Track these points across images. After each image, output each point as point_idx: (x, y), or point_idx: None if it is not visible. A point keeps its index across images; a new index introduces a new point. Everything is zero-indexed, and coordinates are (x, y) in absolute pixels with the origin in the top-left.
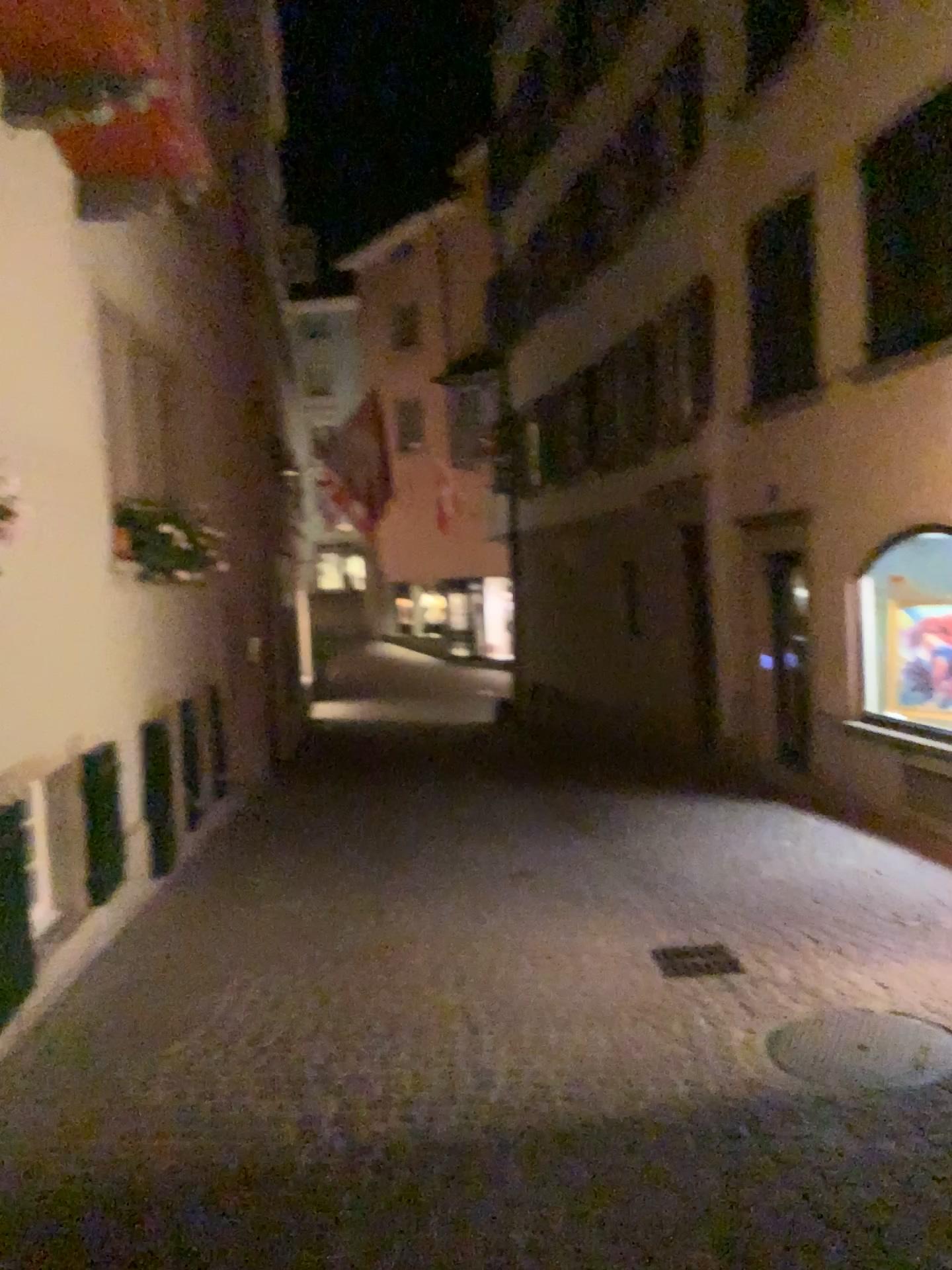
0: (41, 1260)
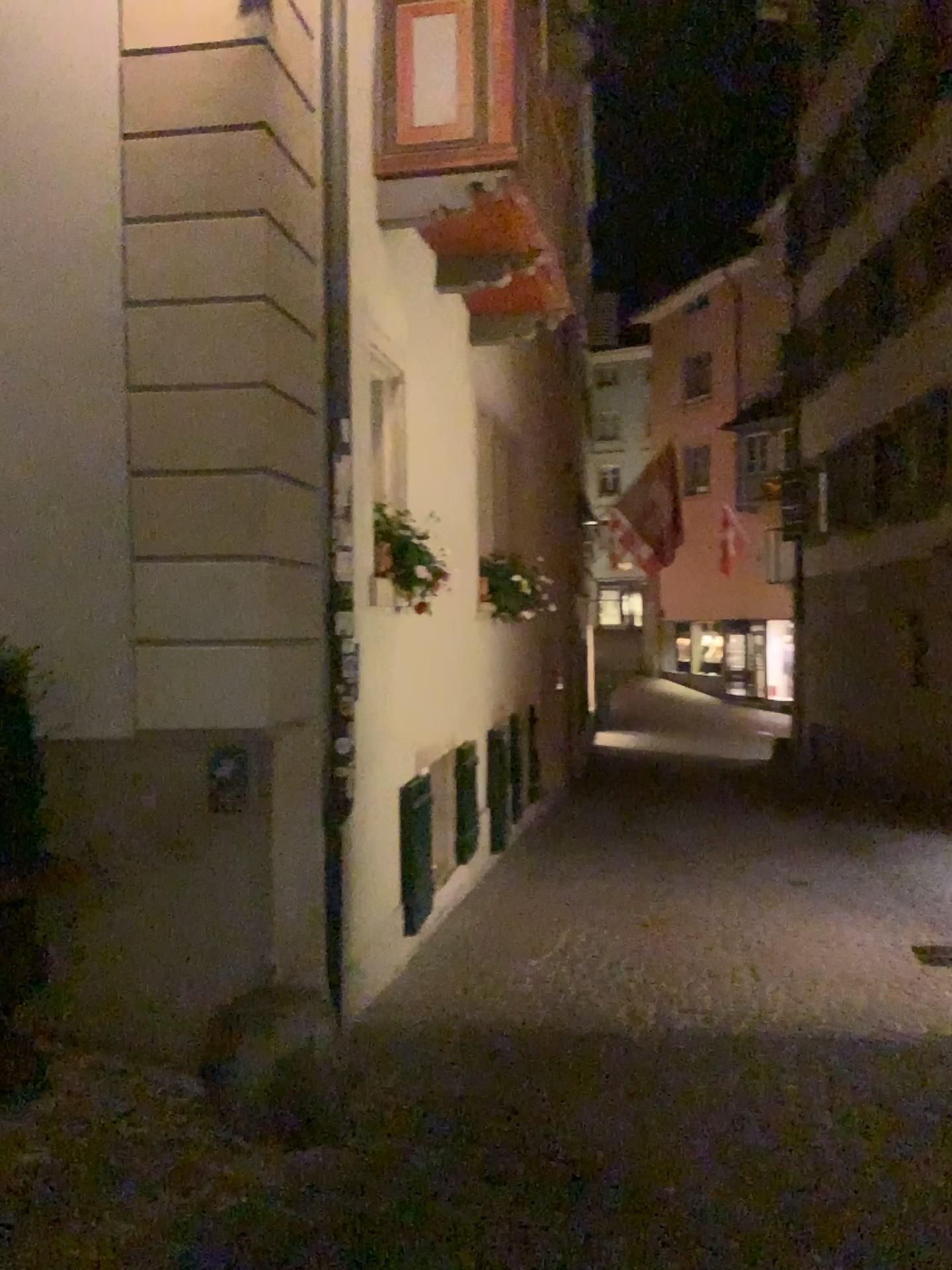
0: (477, 1050)
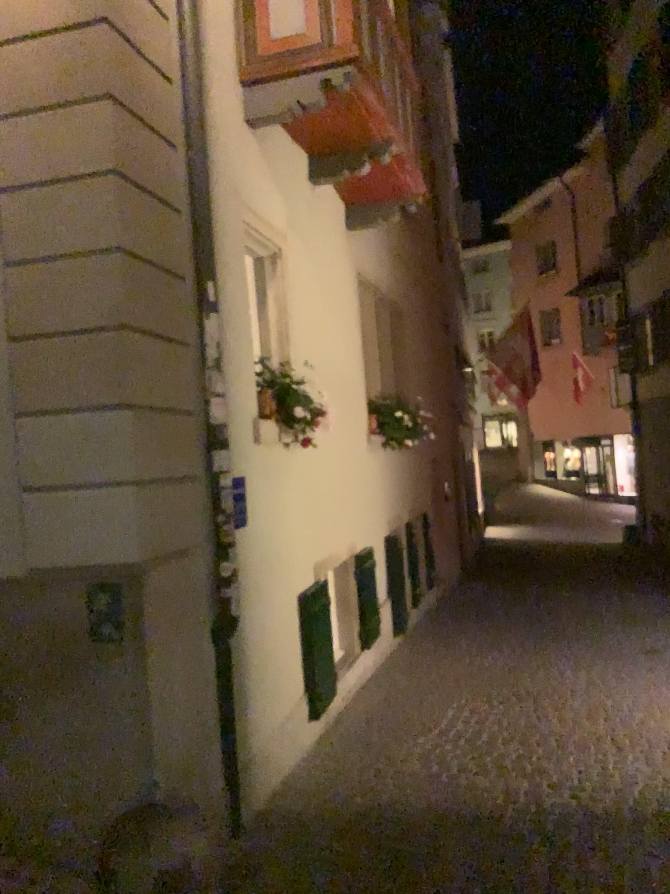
0: (361, 841)
